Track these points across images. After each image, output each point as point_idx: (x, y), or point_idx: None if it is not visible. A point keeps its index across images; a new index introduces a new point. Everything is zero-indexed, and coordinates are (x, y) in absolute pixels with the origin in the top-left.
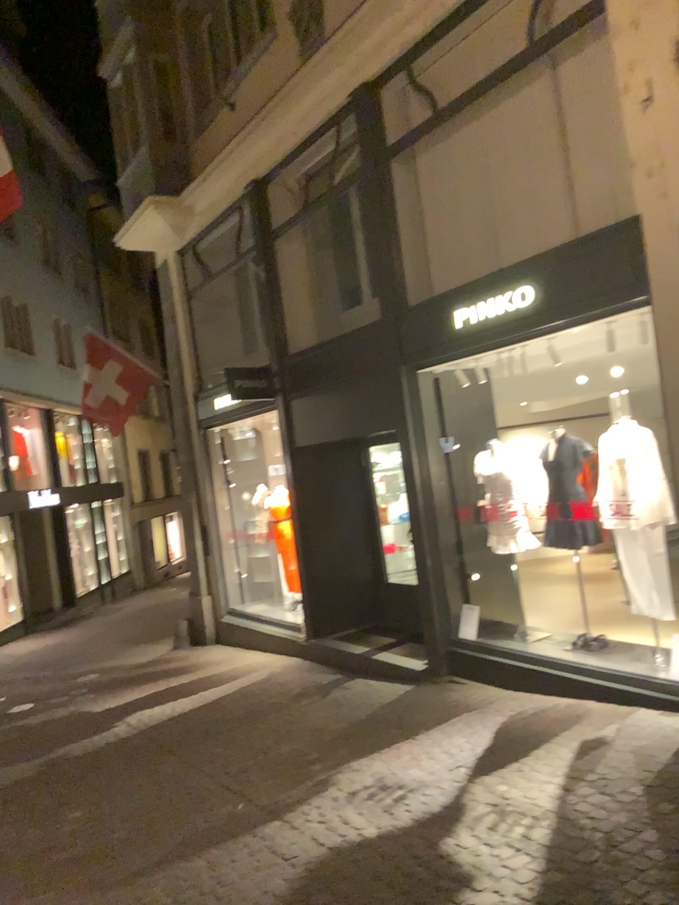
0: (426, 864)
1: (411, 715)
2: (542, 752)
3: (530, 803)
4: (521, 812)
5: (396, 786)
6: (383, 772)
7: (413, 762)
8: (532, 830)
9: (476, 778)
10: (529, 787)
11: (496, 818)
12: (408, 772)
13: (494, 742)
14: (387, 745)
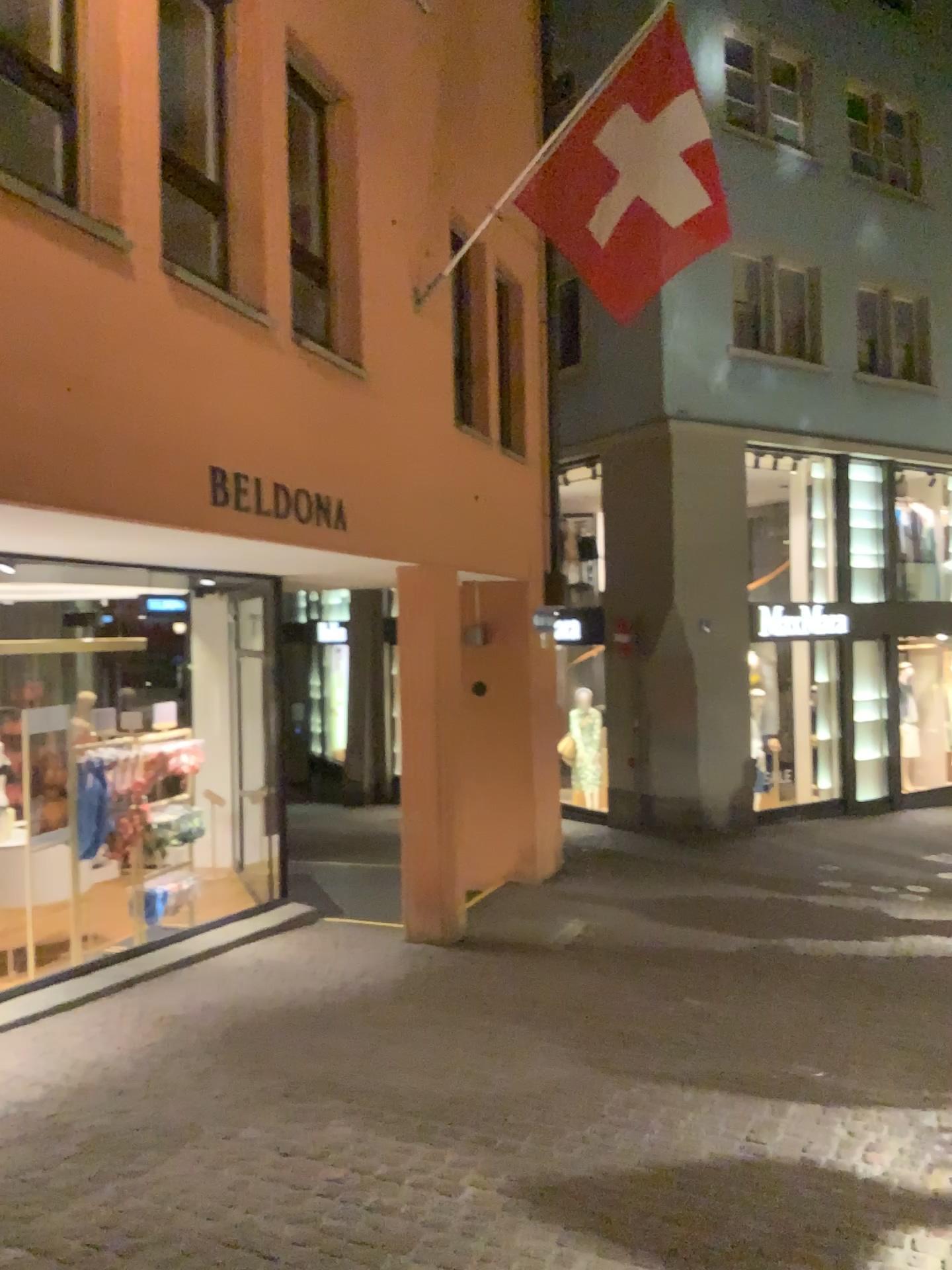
0: (844, 1232)
1: None
2: None
3: None
4: None
5: None
6: None
7: None
8: None
9: None
10: None
11: None
12: None
13: None
14: None
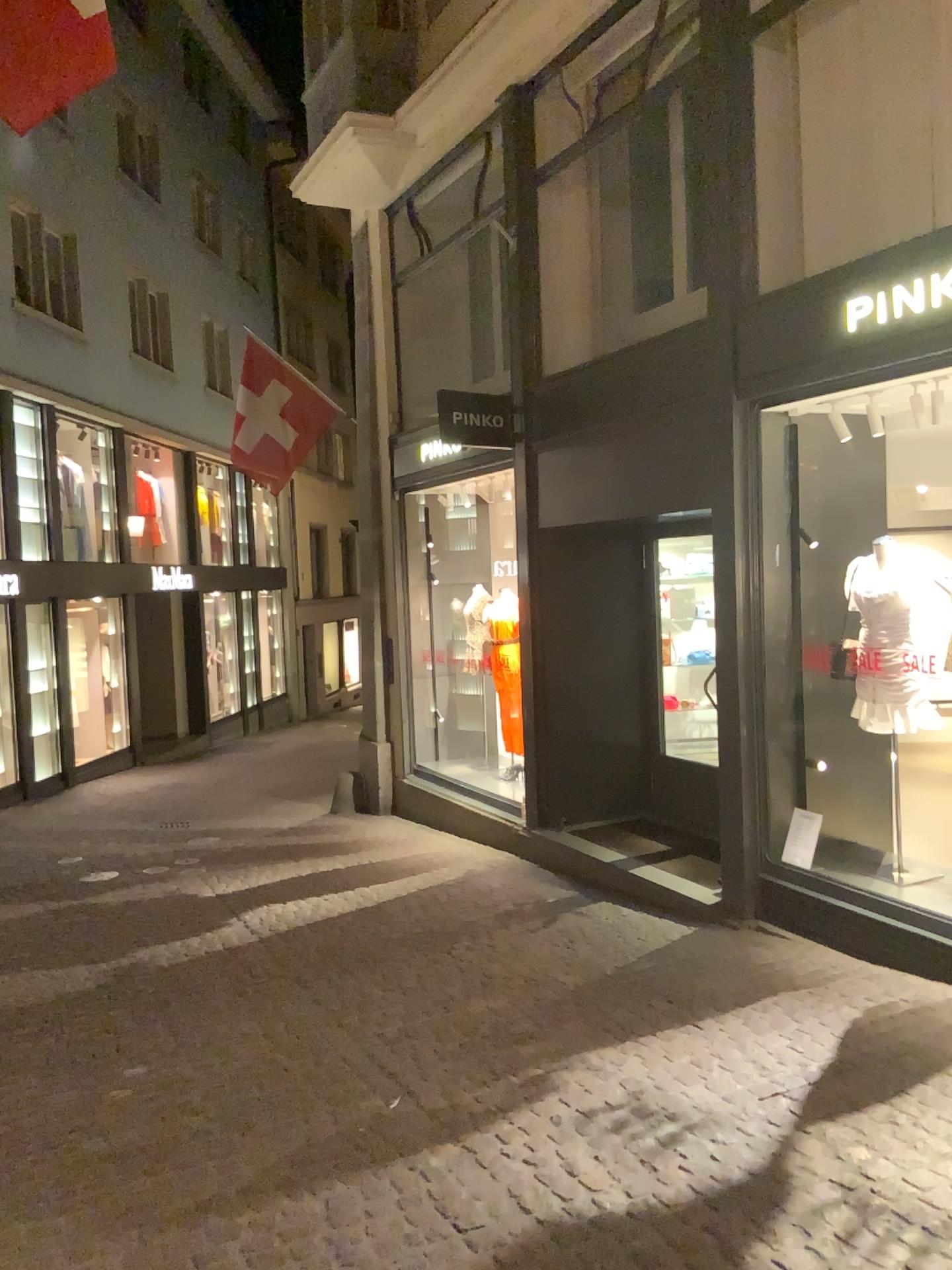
0: None
1: (694, 982)
2: (936, 1093)
3: (922, 1201)
4: (904, 1217)
5: (668, 1117)
6: (644, 1084)
7: (696, 1073)
8: (931, 1262)
9: (813, 1126)
10: (917, 1163)
11: (856, 1221)
12: (688, 1091)
13: (844, 1059)
14: (652, 1032)
